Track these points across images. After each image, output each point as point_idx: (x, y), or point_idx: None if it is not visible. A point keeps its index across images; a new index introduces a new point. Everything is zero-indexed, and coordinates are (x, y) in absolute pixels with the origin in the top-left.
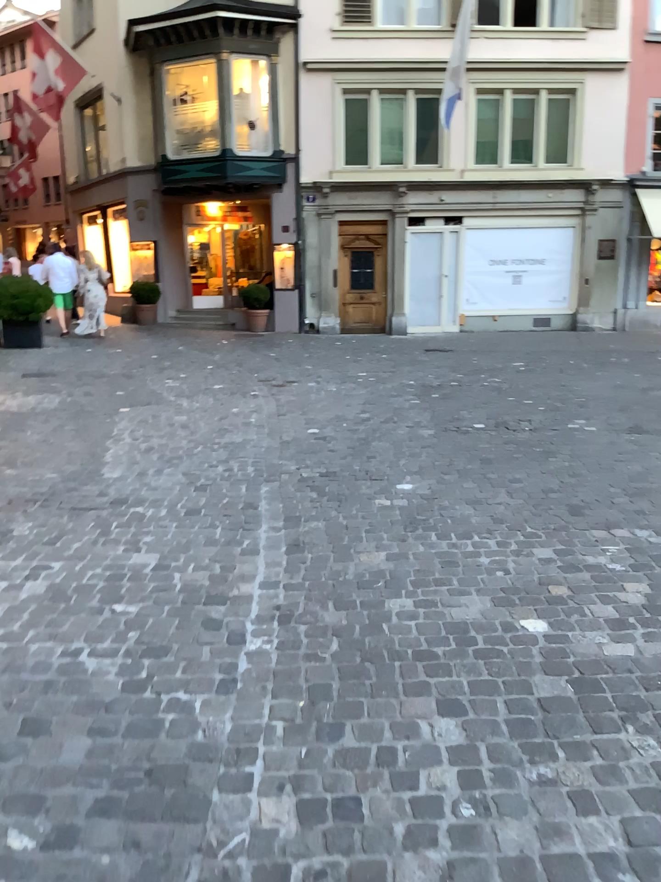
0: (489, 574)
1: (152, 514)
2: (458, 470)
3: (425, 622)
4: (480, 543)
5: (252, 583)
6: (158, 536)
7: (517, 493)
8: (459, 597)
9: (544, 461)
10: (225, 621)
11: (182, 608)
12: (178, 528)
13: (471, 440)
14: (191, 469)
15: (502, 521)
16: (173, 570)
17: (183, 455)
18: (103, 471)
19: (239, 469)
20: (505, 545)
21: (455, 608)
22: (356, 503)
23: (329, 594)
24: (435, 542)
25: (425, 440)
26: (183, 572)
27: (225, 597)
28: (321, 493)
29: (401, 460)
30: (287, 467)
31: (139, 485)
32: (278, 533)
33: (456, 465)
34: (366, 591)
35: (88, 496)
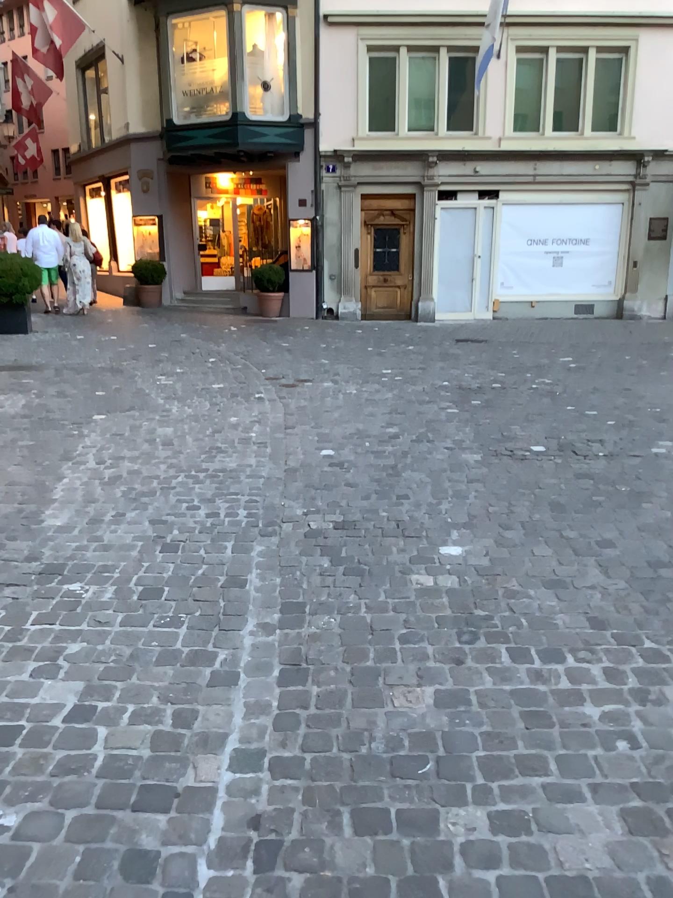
0: (603, 745)
1: (91, 599)
2: (522, 524)
3: (512, 874)
4: (577, 669)
5: (220, 756)
6: (91, 643)
7: (613, 568)
8: (565, 806)
9: (638, 510)
10: (162, 858)
11: (96, 819)
12: (124, 628)
13: (534, 474)
14: (161, 514)
15: (601, 623)
16: (99, 721)
17: (154, 491)
18: (42, 517)
19: (226, 516)
20: (617, 677)
21: (561, 836)
22: (384, 581)
23: (344, 788)
24: (506, 666)
25: (473, 473)
26: (113, 727)
27: (171, 791)
28: (335, 561)
29: (443, 504)
30: (291, 514)
31: (86, 542)
32: (269, 638)
33: (519, 516)
34: (406, 781)
35: (11, 560)
